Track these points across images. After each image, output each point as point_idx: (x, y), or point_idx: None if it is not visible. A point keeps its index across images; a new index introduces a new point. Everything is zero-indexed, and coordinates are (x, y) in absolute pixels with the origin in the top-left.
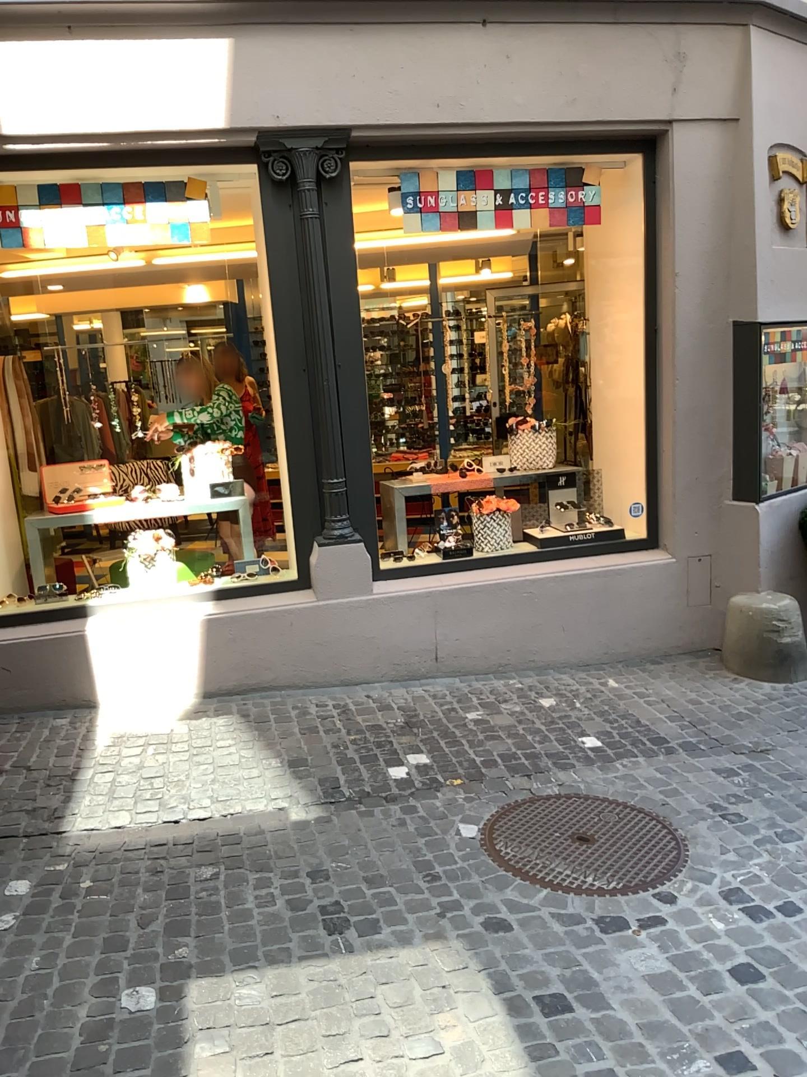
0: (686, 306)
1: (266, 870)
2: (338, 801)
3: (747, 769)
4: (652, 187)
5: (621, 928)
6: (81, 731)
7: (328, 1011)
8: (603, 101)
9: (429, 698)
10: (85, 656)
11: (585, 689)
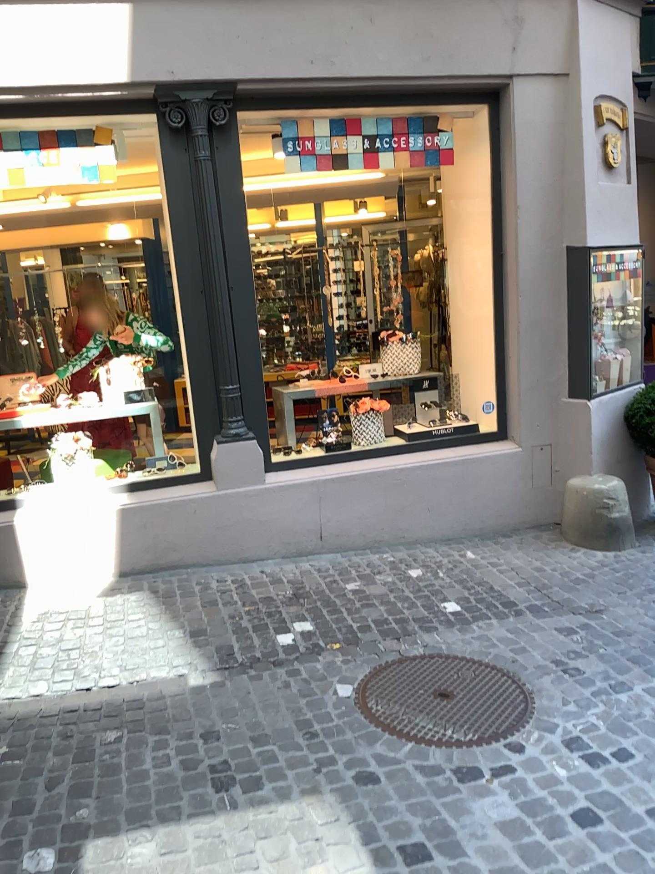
0: (527, 234)
1: (164, 732)
2: (231, 667)
3: (585, 629)
4: (496, 133)
5: (476, 778)
6: (11, 609)
7: (210, 868)
8: (453, 58)
9: (314, 571)
10: (13, 543)
11: (447, 560)
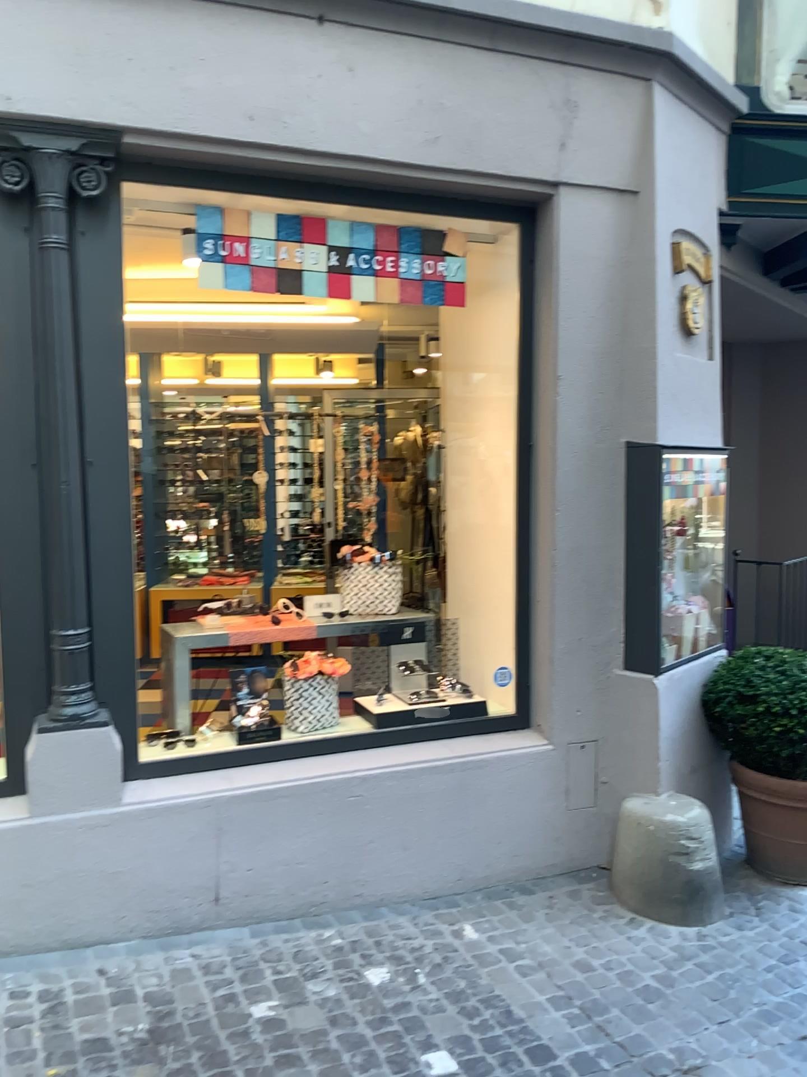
0: (572, 417)
1: None
2: None
3: None
4: (531, 265)
5: None
6: None
7: None
8: (473, 145)
9: (198, 970)
10: None
11: (431, 944)
